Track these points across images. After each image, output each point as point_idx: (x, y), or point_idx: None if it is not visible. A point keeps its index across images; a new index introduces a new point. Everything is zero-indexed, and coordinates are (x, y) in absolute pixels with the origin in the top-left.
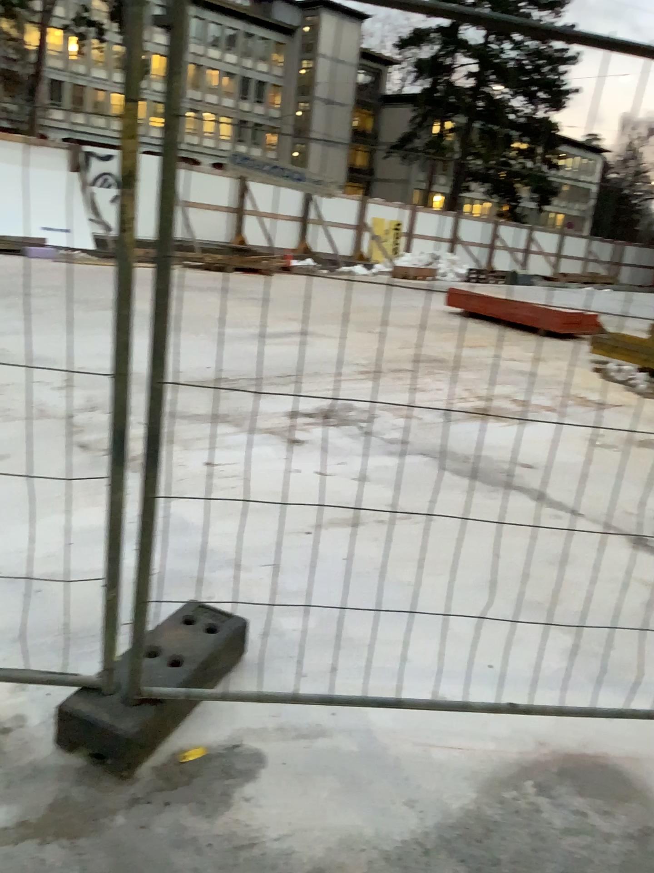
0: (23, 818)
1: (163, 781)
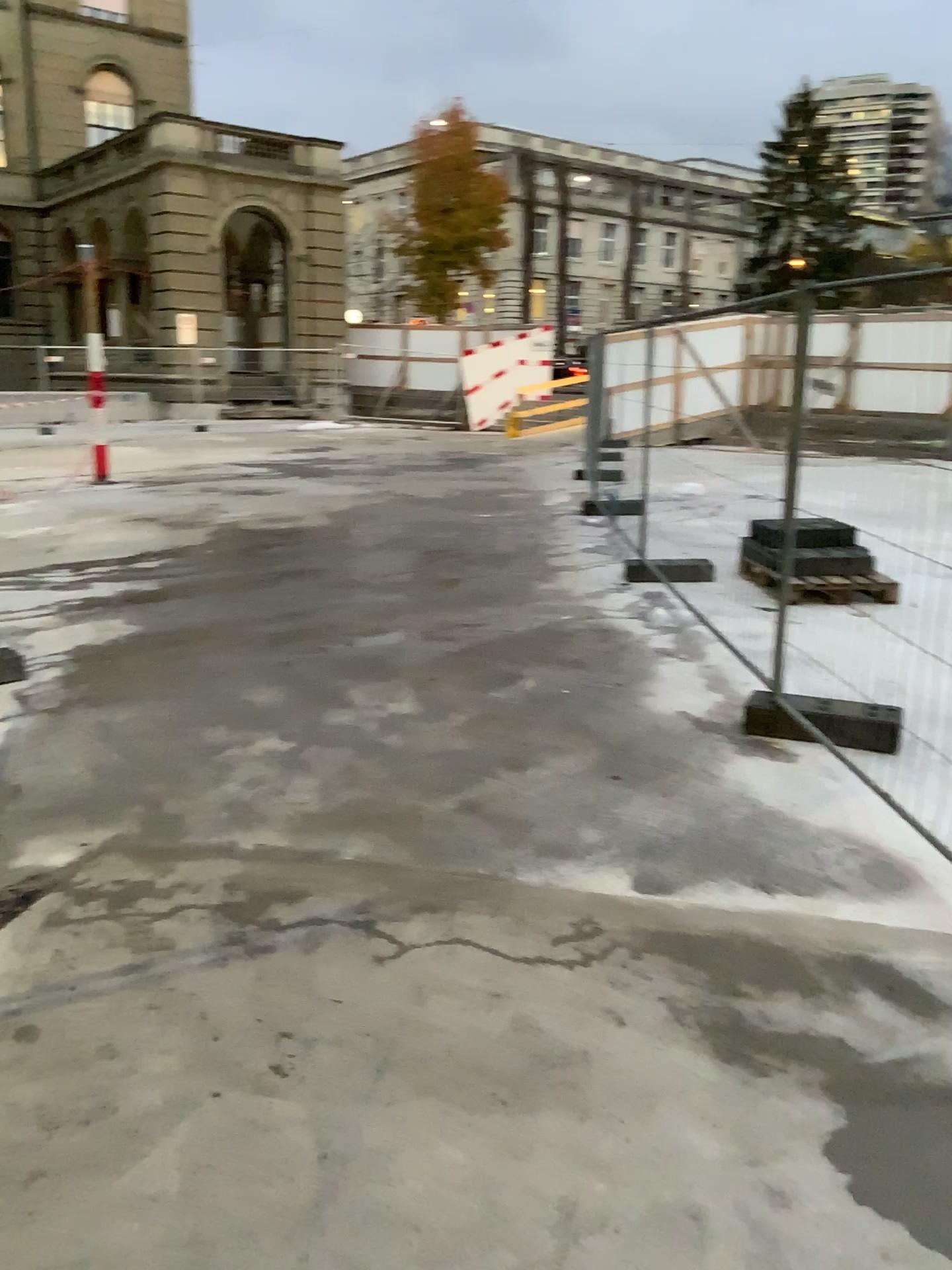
0: (702, 715)
1: (749, 737)
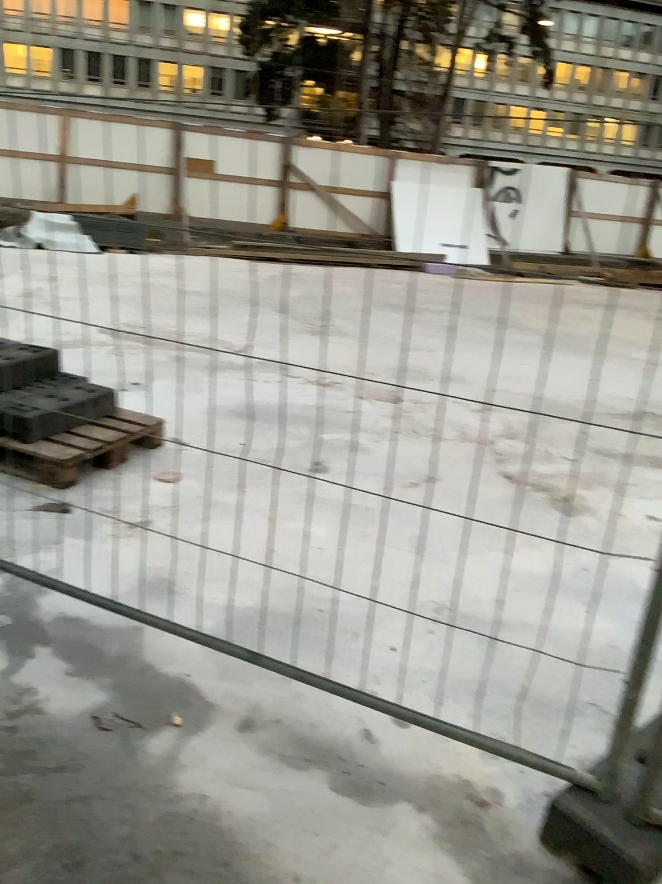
0: None
1: None
